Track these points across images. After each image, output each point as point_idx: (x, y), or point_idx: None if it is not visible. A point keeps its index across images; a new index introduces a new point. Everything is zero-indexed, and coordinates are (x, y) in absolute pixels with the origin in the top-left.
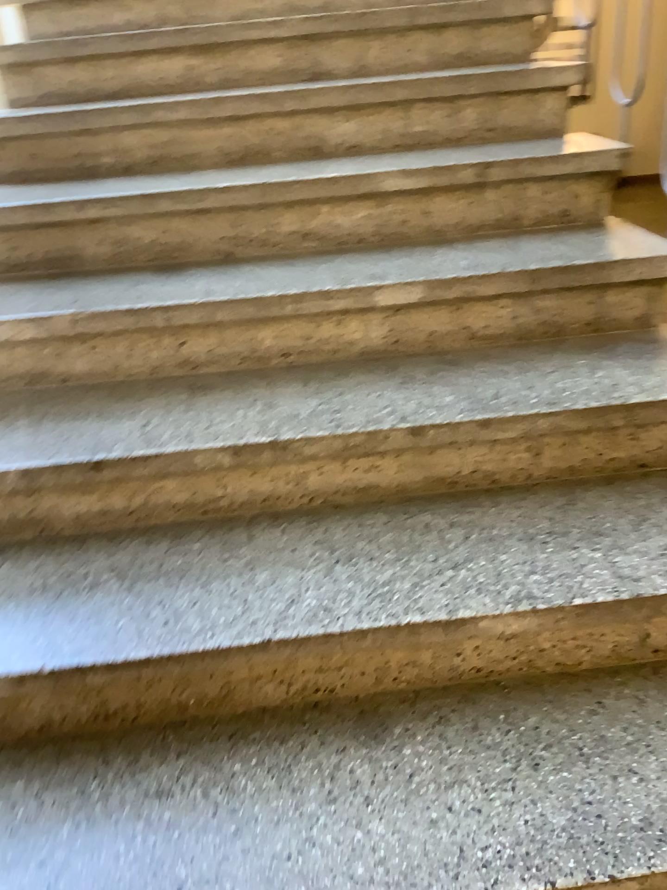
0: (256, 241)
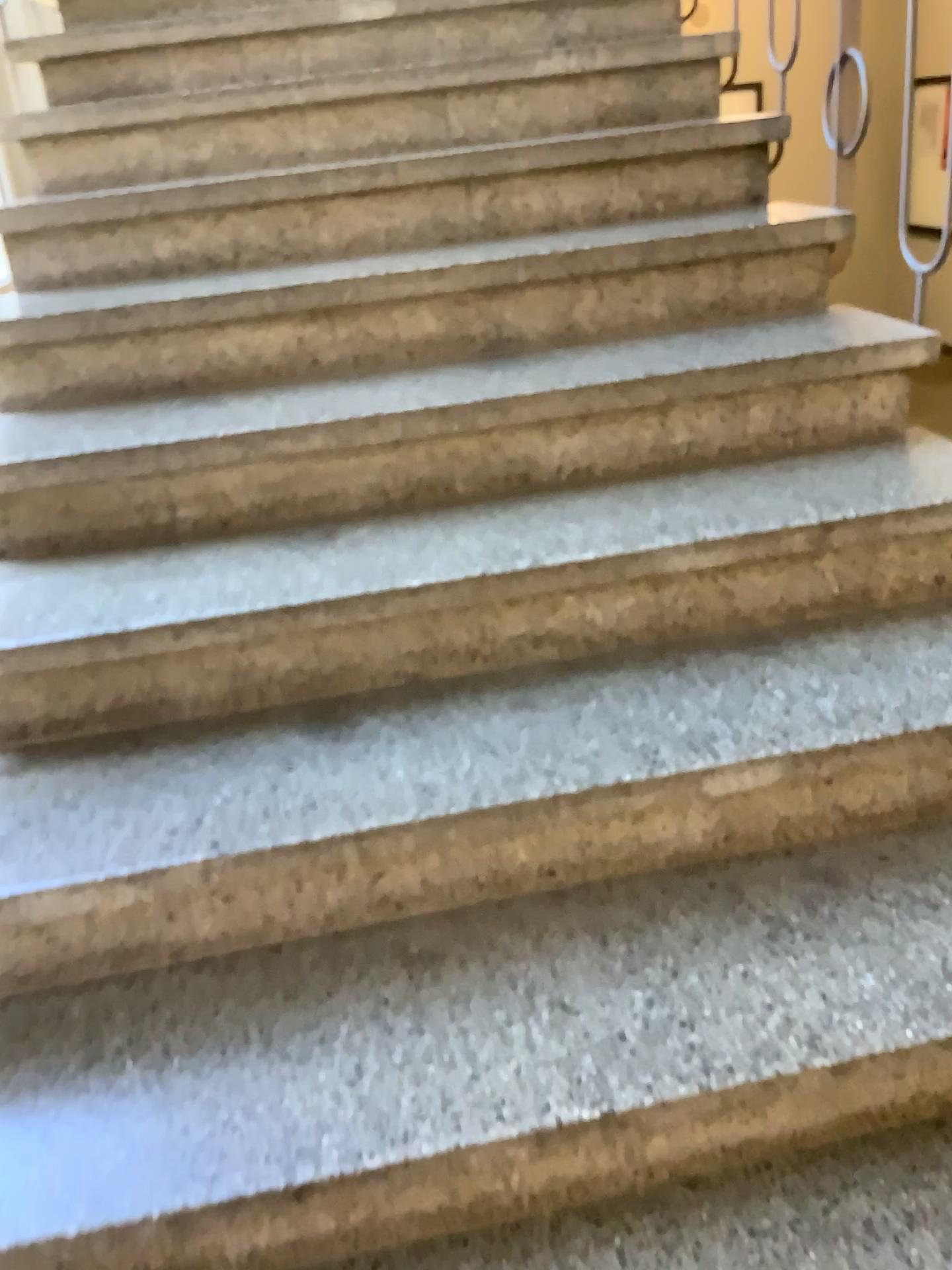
0: (463, 655)
